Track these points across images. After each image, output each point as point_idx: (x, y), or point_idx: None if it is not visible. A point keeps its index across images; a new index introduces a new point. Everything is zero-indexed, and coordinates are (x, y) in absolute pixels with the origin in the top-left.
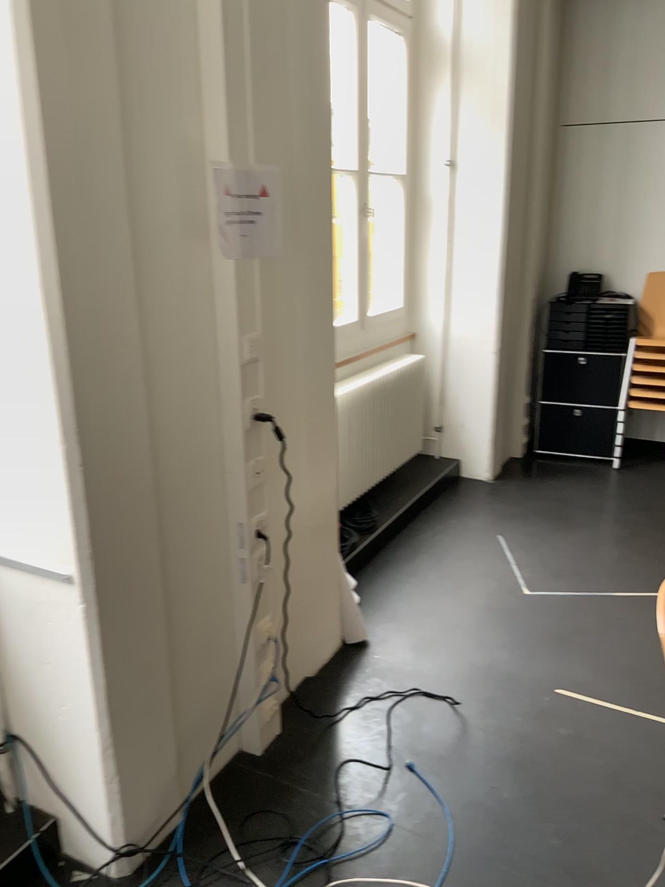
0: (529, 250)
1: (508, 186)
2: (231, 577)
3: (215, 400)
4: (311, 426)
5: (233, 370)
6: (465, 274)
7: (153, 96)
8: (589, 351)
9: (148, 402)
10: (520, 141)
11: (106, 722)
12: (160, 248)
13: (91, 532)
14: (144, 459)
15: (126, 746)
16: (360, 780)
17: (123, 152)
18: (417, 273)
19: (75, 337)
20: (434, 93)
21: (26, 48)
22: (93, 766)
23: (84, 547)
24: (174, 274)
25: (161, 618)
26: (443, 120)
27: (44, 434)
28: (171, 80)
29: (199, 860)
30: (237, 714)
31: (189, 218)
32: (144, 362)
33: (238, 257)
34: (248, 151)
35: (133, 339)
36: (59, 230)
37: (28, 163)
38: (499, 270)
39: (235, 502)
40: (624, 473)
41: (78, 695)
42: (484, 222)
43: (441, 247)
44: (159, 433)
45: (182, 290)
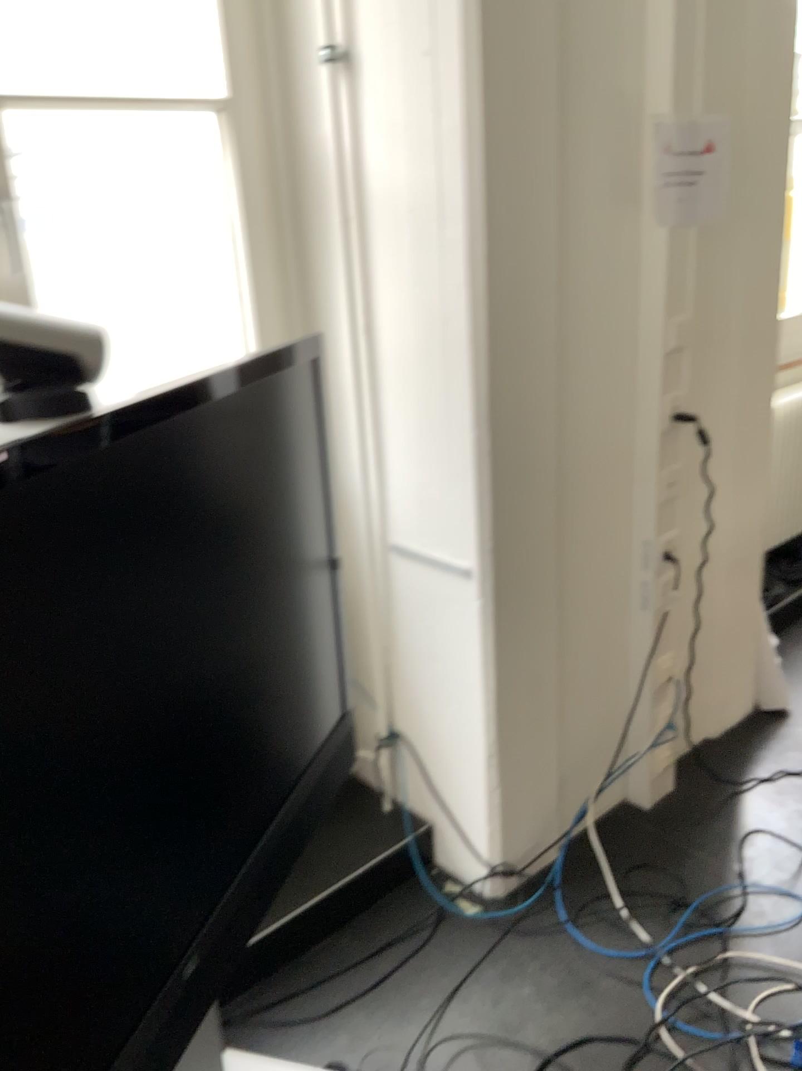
0: None
1: None
2: (632, 599)
3: (631, 393)
4: (739, 436)
5: (654, 359)
6: None
7: (590, 42)
8: None
9: (558, 391)
10: None
11: (493, 727)
12: (584, 217)
13: (494, 524)
14: (551, 453)
15: (510, 759)
16: (771, 855)
17: (555, 109)
18: None
19: (494, 314)
20: None
21: (469, 2)
22: (476, 772)
23: (487, 539)
24: (597, 246)
25: (554, 631)
26: None
27: (455, 417)
28: (611, 21)
29: (578, 896)
30: (626, 758)
31: (619, 181)
32: (557, 346)
33: (671, 225)
34: (692, 97)
35: (548, 318)
36: (487, 197)
37: (463, 127)
38: None
39: (643, 513)
40: None
41: (467, 695)
42: None
43: None
44: (566, 427)
45: (604, 265)
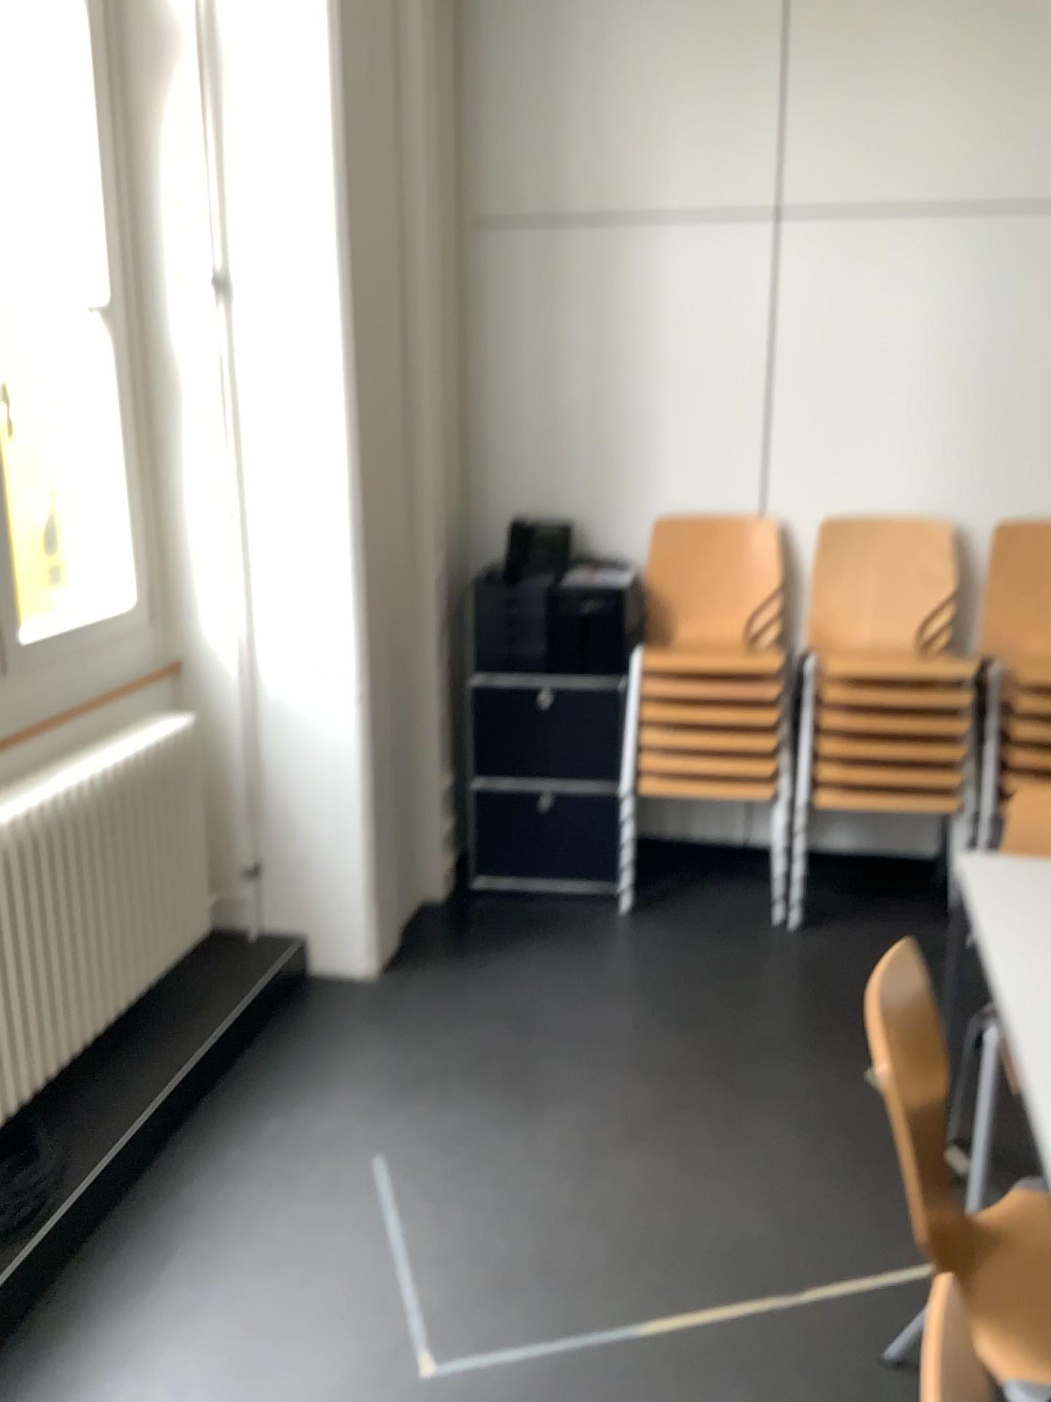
0: (425, 474)
1: (356, 338)
2: None
3: None
4: None
5: None
6: (276, 532)
7: None
8: (558, 677)
9: None
10: (378, 240)
11: None
12: None
13: None
14: None
15: None
16: None
17: None
18: (167, 531)
19: None
20: (163, 118)
21: None
22: None
23: None
24: None
25: None
26: (194, 182)
27: None
28: None
29: None
30: None
31: None
32: None
33: None
34: None
35: None
36: None
37: None
38: (352, 523)
39: None
40: (643, 924)
41: None
42: (308, 416)
43: (215, 471)
44: None
45: None
